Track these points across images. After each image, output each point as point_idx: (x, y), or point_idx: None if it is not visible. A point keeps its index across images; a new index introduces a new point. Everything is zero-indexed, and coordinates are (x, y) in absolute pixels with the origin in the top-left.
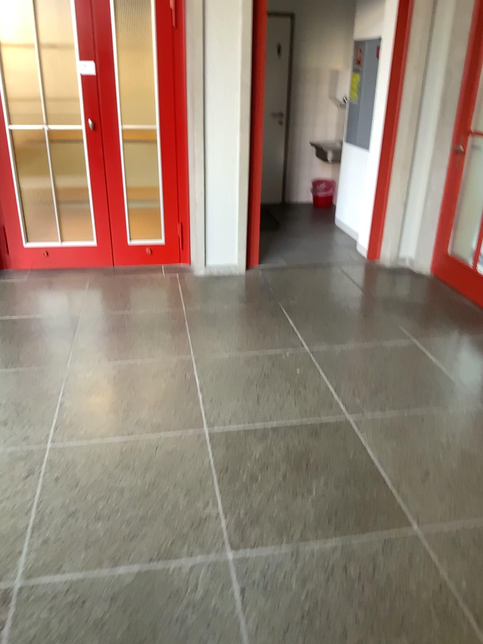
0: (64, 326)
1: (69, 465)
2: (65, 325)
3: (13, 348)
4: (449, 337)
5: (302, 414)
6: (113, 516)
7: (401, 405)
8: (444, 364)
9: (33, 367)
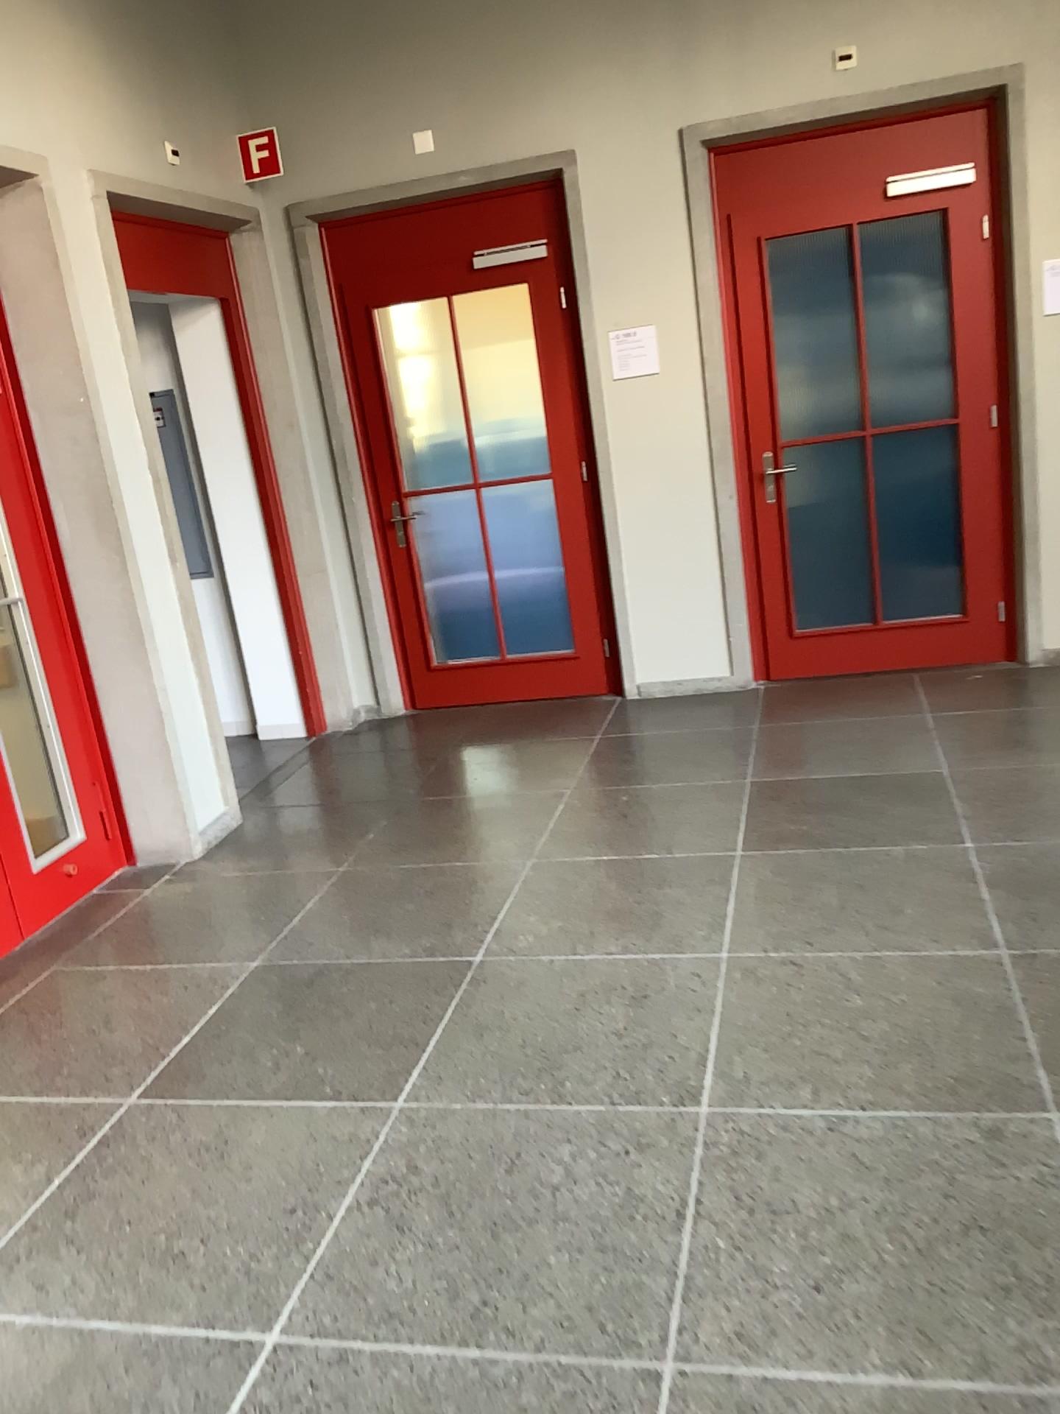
0: (303, 974)
1: (783, 936)
2: (302, 972)
3: (356, 1020)
4: (601, 721)
5: (726, 804)
6: (897, 902)
7: (736, 758)
8: (660, 732)
9: (464, 990)
